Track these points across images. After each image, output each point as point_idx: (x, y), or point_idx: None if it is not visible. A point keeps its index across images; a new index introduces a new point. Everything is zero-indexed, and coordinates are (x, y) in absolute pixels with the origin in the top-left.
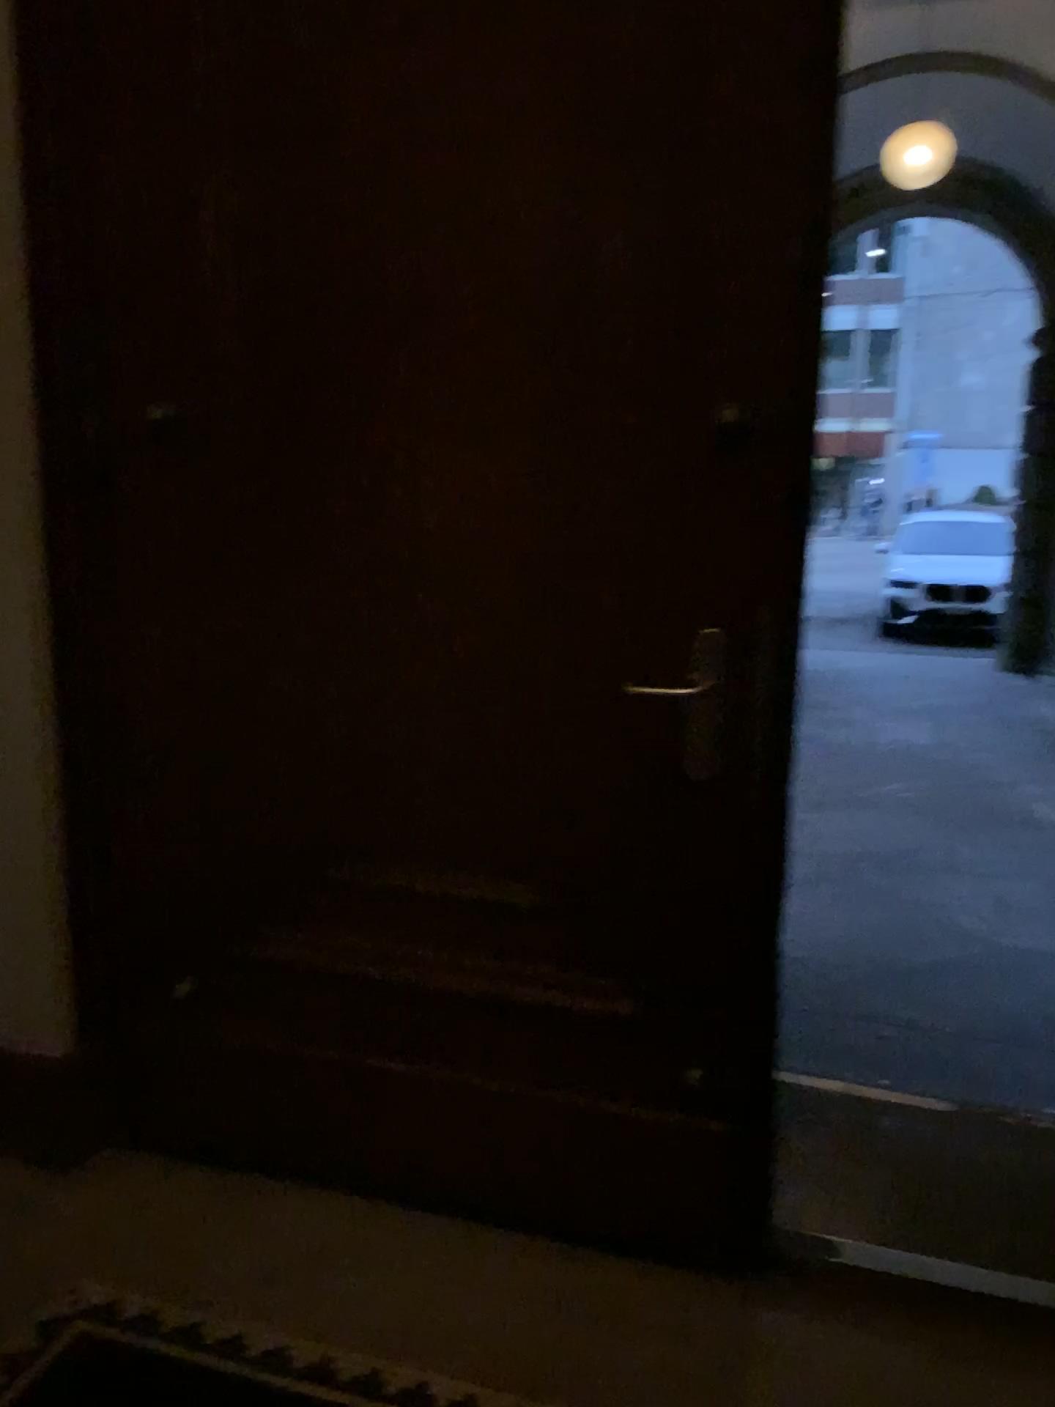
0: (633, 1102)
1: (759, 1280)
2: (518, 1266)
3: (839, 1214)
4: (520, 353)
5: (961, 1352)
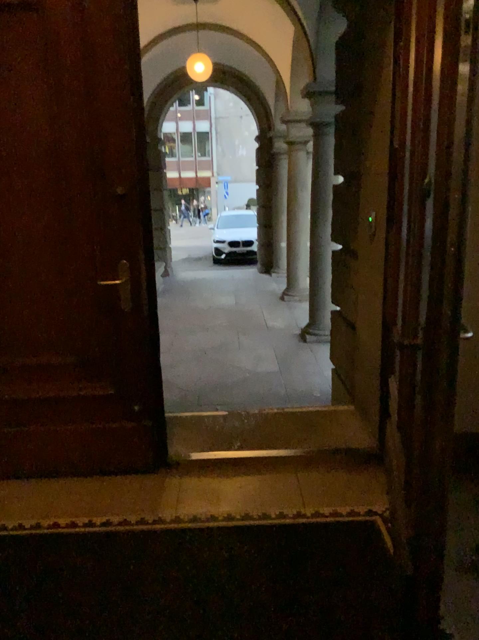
0: (115, 423)
1: (163, 471)
2: (81, 485)
3: (188, 448)
4: (43, 172)
5: (225, 475)
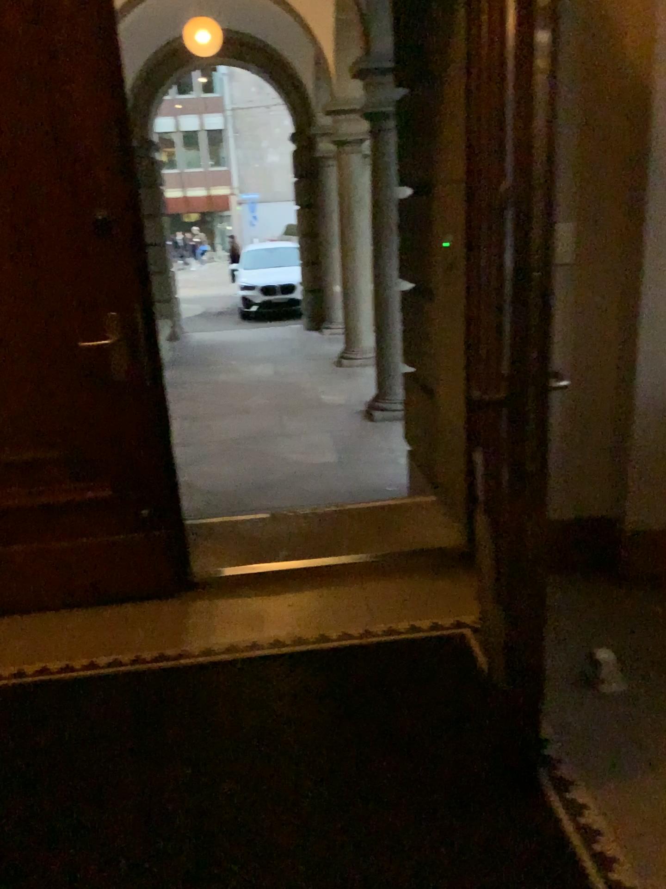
0: (117, 534)
1: (186, 594)
2: (77, 618)
3: (217, 562)
4: None
5: (268, 593)
